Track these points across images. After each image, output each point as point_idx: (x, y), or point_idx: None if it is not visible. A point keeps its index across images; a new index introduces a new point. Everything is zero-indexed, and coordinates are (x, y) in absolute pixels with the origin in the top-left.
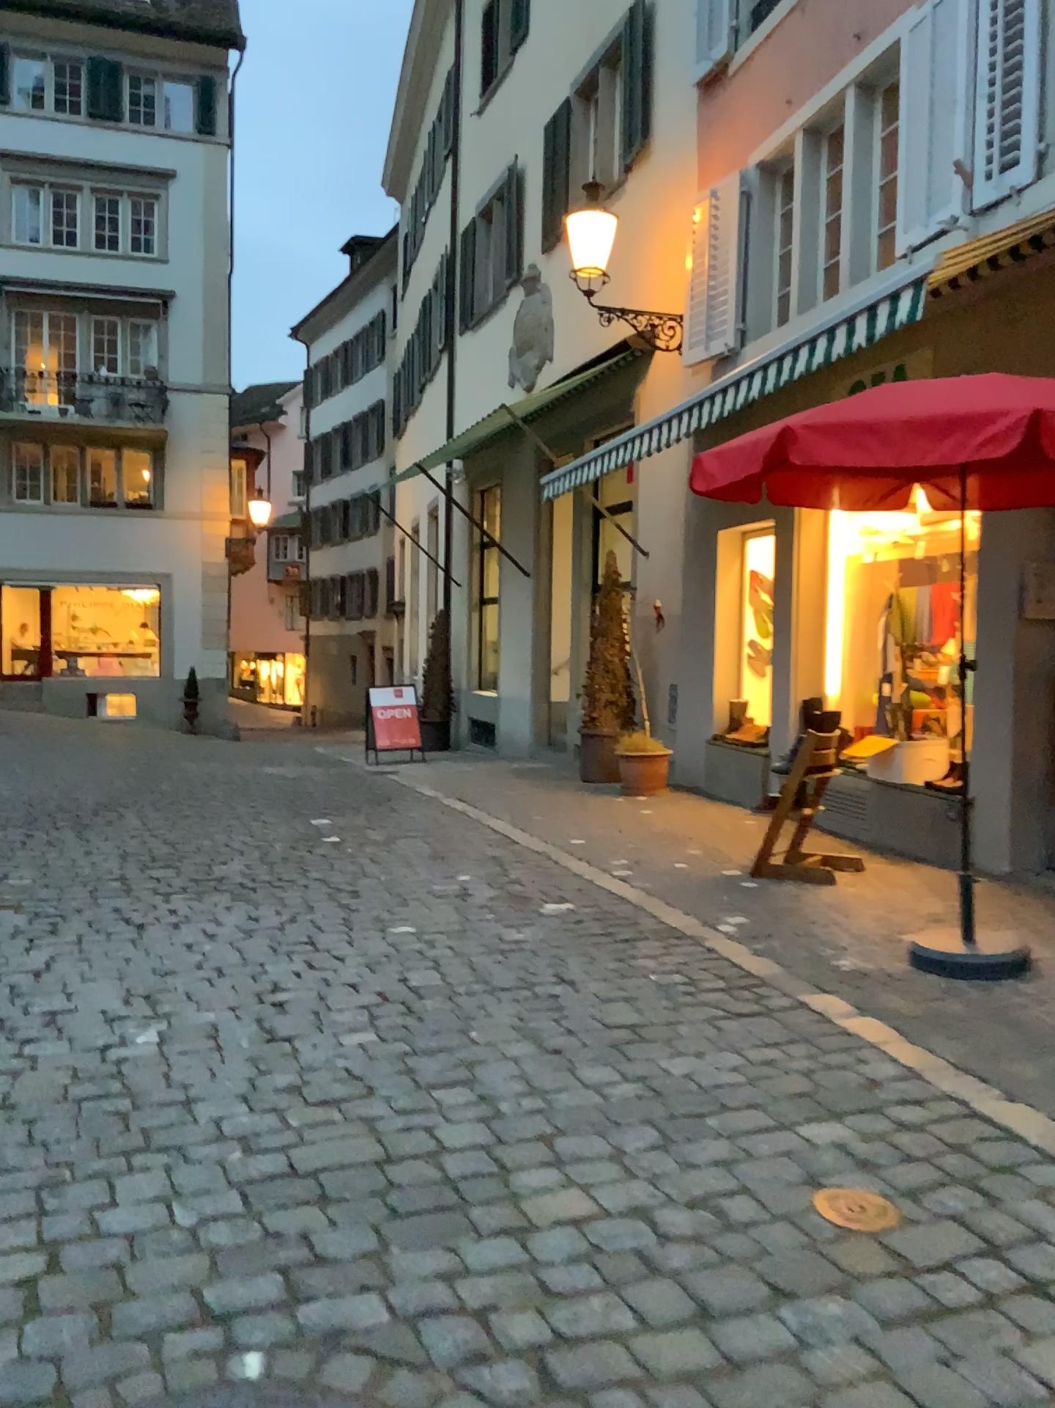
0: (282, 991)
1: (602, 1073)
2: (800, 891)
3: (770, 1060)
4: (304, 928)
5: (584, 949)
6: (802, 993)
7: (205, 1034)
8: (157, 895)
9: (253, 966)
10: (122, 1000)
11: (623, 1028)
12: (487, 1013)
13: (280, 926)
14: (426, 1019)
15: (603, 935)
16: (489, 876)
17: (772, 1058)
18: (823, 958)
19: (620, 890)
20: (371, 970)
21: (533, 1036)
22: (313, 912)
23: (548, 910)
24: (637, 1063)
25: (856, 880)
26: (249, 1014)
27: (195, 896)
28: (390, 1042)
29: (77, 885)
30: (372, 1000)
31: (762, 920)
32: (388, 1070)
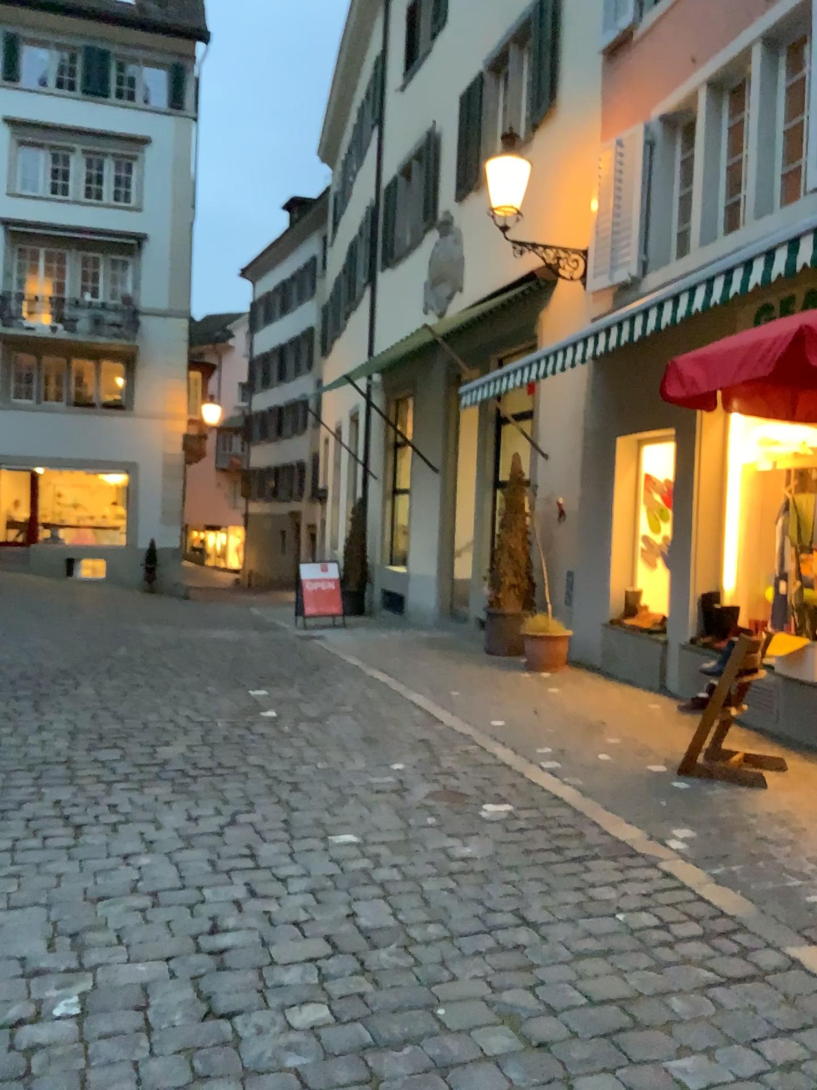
0: (221, 932)
1: (605, 1089)
2: (734, 795)
3: (795, 1064)
4: (244, 833)
5: (535, 868)
6: (790, 945)
7: (131, 1009)
8: (99, 785)
9: (190, 889)
10: (43, 943)
11: (607, 999)
12: (450, 973)
13: (221, 830)
14: (383, 981)
15: (551, 850)
16: (423, 767)
17: (798, 1061)
18: (793, 892)
19: (553, 787)
20: (317, 898)
21: (509, 1014)
22: (253, 813)
23: (488, 813)
24: (642, 1069)
25: (784, 783)
26: (184, 972)
27: (137, 789)
28: (345, 1024)
29: (22, 769)
30: (321, 946)
31: (708, 833)
32: (348, 1079)
